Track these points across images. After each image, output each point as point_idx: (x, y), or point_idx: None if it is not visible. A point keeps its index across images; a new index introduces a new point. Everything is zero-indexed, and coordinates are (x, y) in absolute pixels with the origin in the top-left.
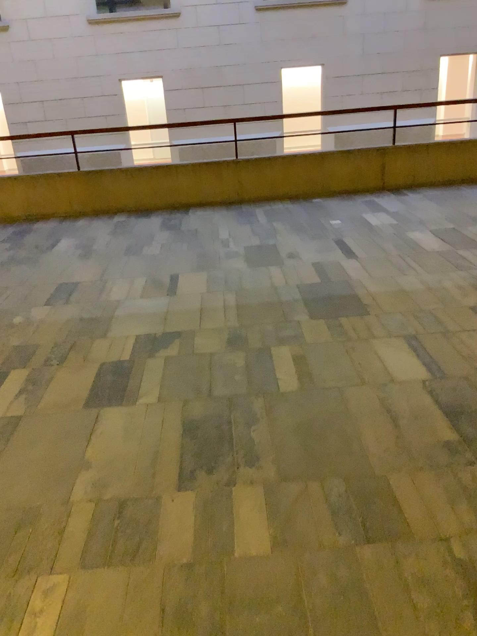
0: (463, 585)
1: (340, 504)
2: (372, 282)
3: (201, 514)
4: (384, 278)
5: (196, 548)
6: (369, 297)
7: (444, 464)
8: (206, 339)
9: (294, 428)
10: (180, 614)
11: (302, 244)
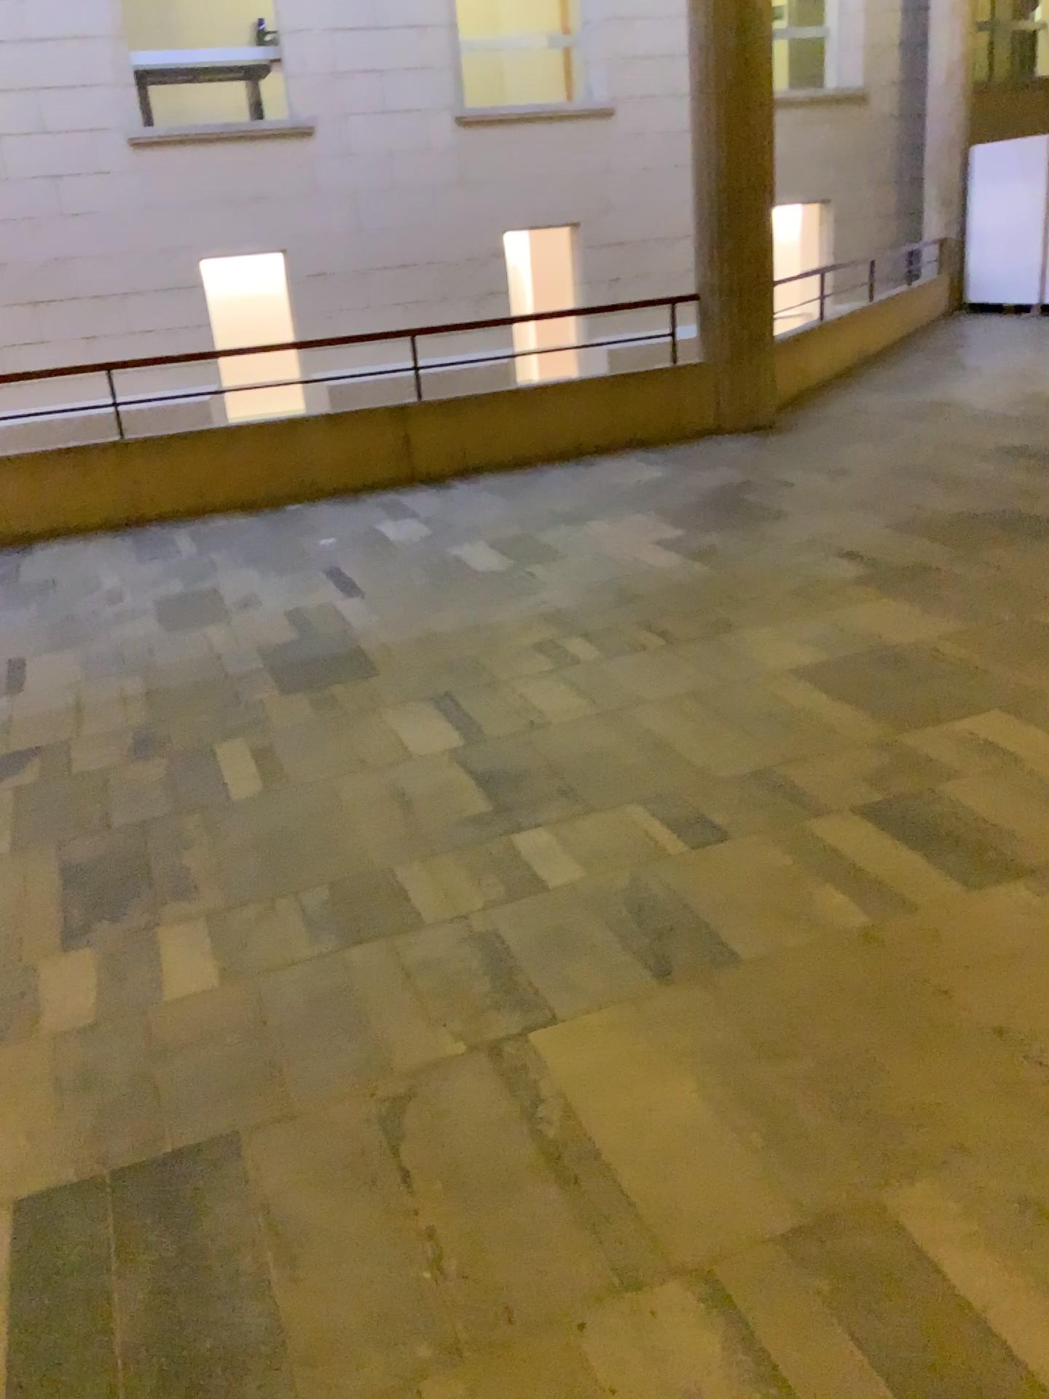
0: (476, 952)
1: (318, 908)
2: (385, 626)
3: (105, 962)
4: (404, 618)
5: (100, 1000)
6: (378, 650)
7: (469, 837)
8: (92, 750)
9: (250, 838)
10: (83, 1069)
11: (264, 583)
